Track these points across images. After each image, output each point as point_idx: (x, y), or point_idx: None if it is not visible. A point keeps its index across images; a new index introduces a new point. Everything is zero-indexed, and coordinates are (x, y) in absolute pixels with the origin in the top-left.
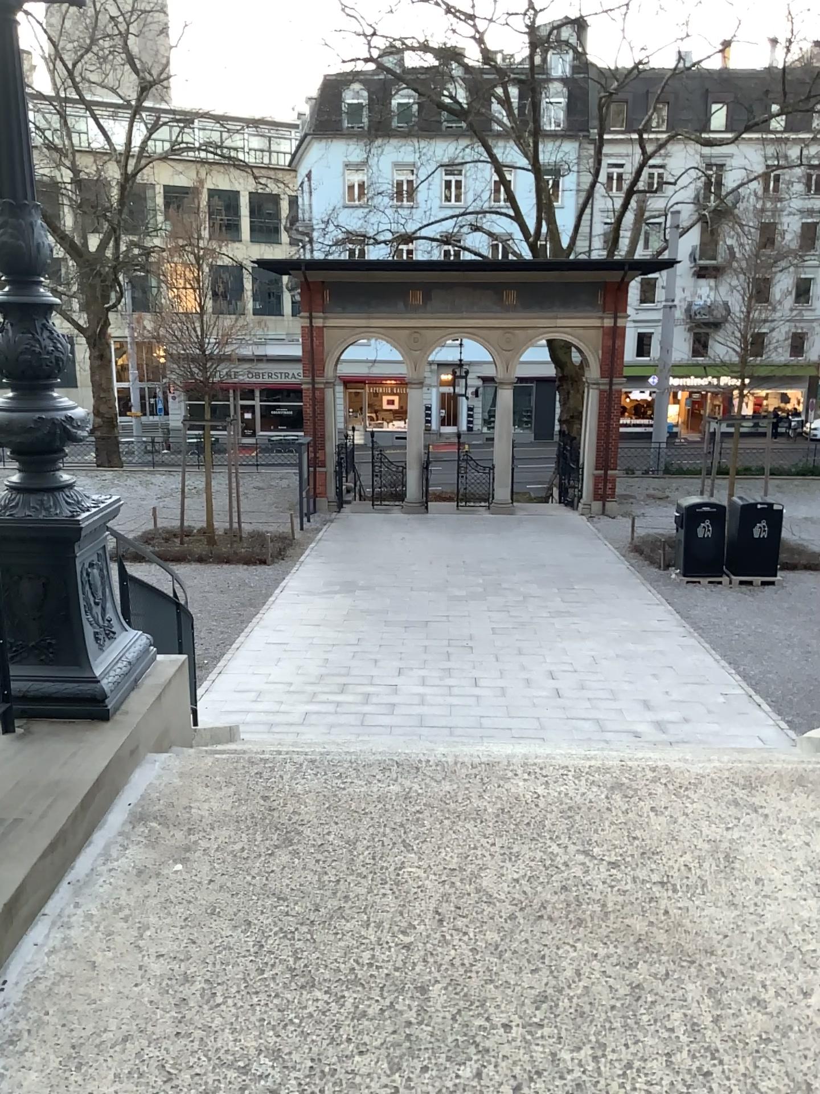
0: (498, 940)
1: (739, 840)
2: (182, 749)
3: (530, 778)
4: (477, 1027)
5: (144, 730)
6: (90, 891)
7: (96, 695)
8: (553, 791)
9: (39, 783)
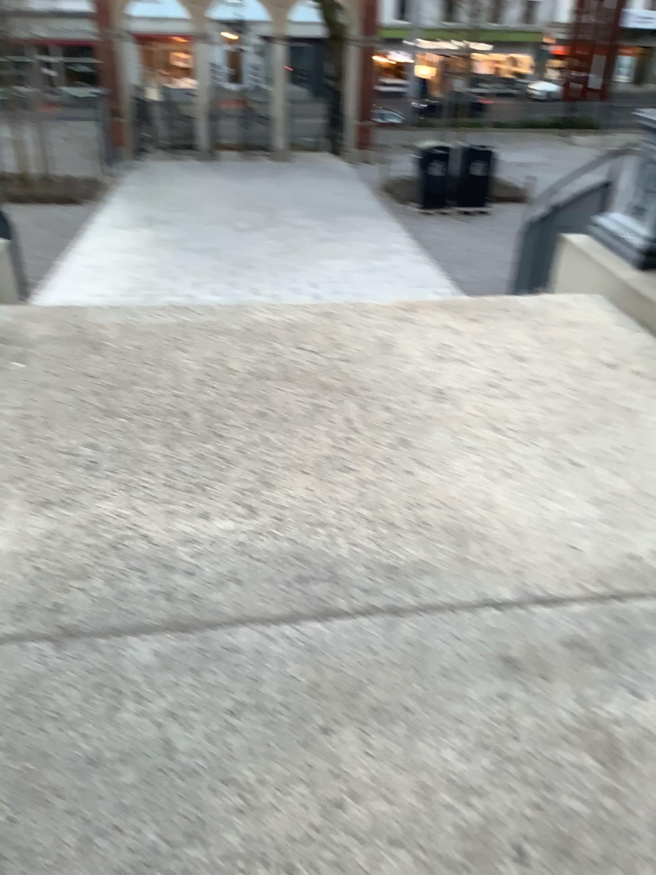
0: (235, 390)
1: (397, 336)
2: (15, 305)
3: (266, 310)
4: (219, 429)
5: None
6: None
7: None
8: (280, 316)
9: None
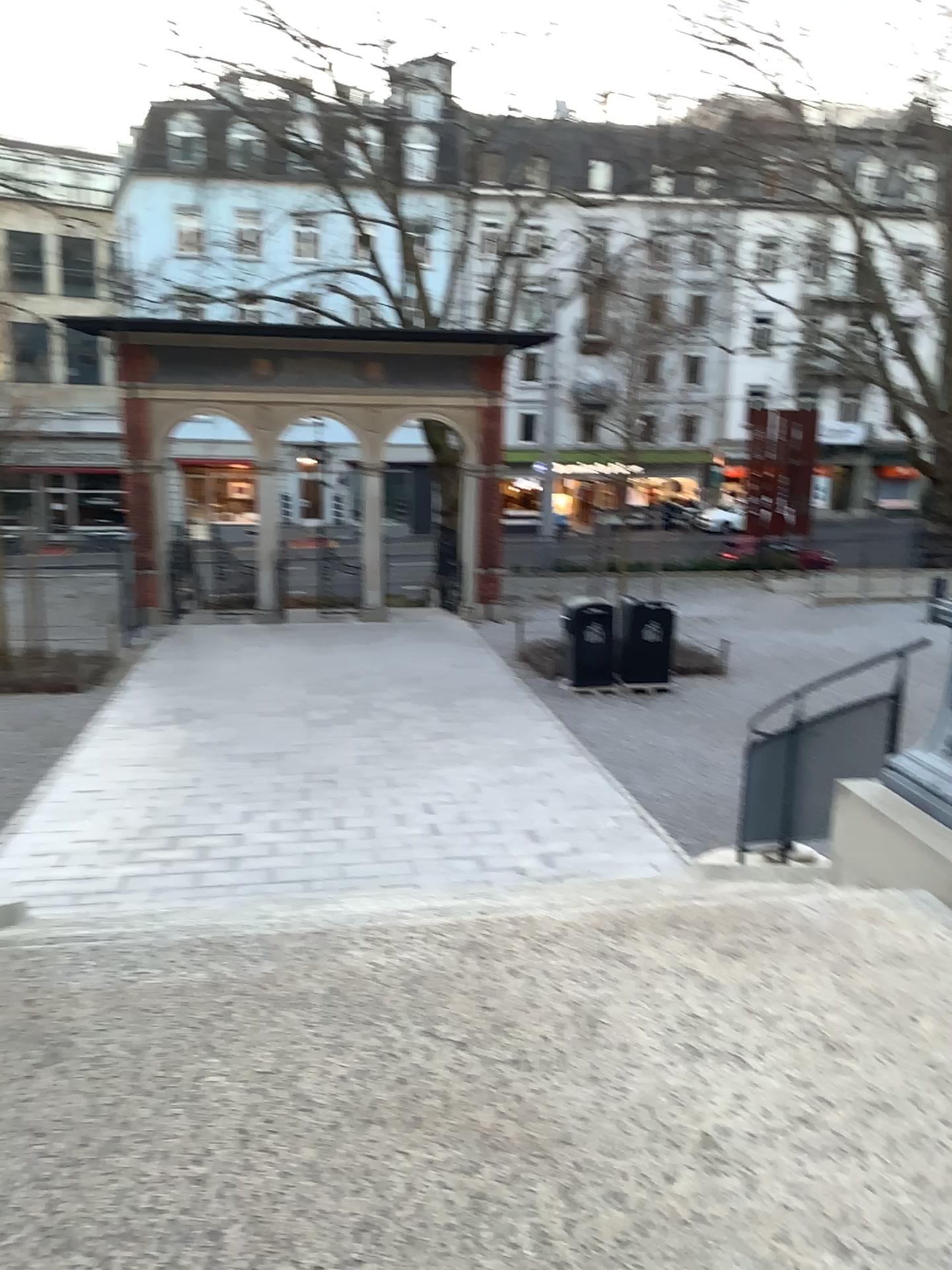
0: (317, 1157)
1: (606, 1000)
2: None
3: (370, 945)
4: None
5: None
6: None
7: None
8: (396, 960)
9: None
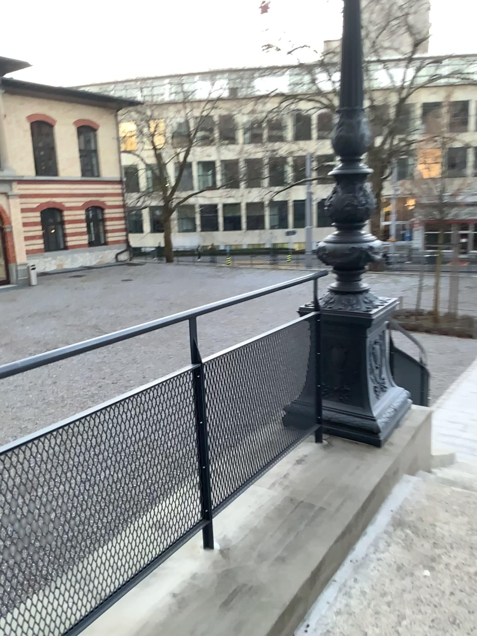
0: None
1: None
2: (427, 475)
3: None
4: None
5: (402, 458)
6: (365, 574)
7: (373, 430)
8: None
9: (336, 485)
